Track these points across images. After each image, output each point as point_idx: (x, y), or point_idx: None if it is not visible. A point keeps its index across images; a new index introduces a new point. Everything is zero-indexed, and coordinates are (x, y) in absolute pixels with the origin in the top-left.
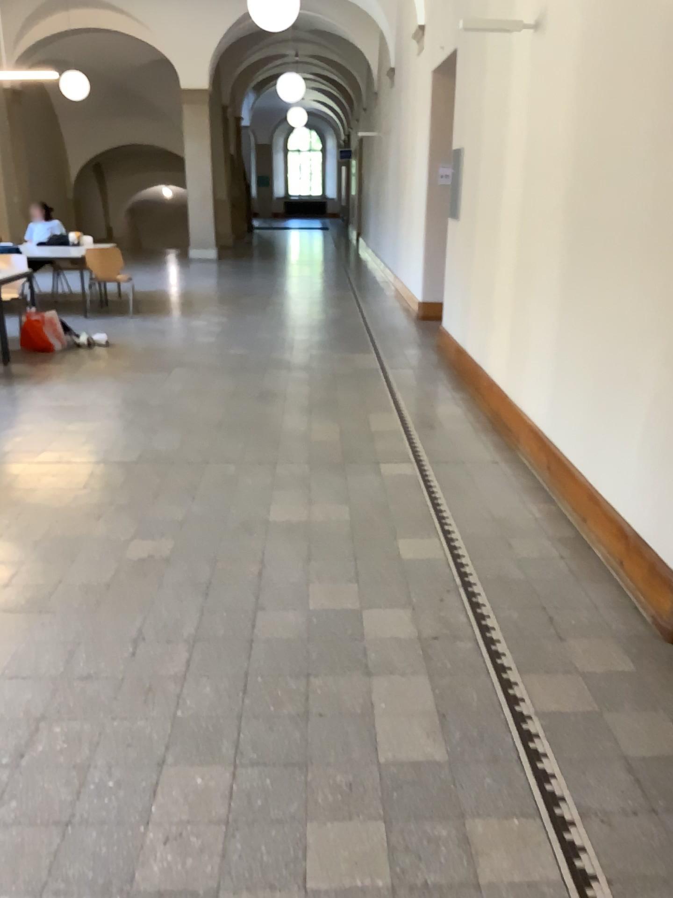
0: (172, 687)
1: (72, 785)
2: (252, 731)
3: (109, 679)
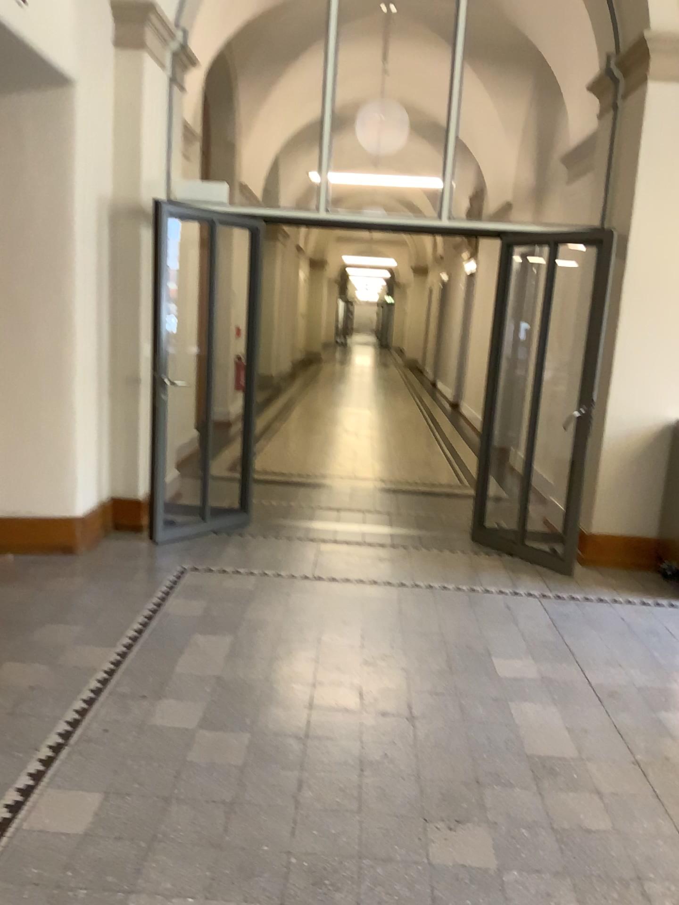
0: (370, 681)
1: (410, 641)
2: (309, 652)
3: (420, 689)
